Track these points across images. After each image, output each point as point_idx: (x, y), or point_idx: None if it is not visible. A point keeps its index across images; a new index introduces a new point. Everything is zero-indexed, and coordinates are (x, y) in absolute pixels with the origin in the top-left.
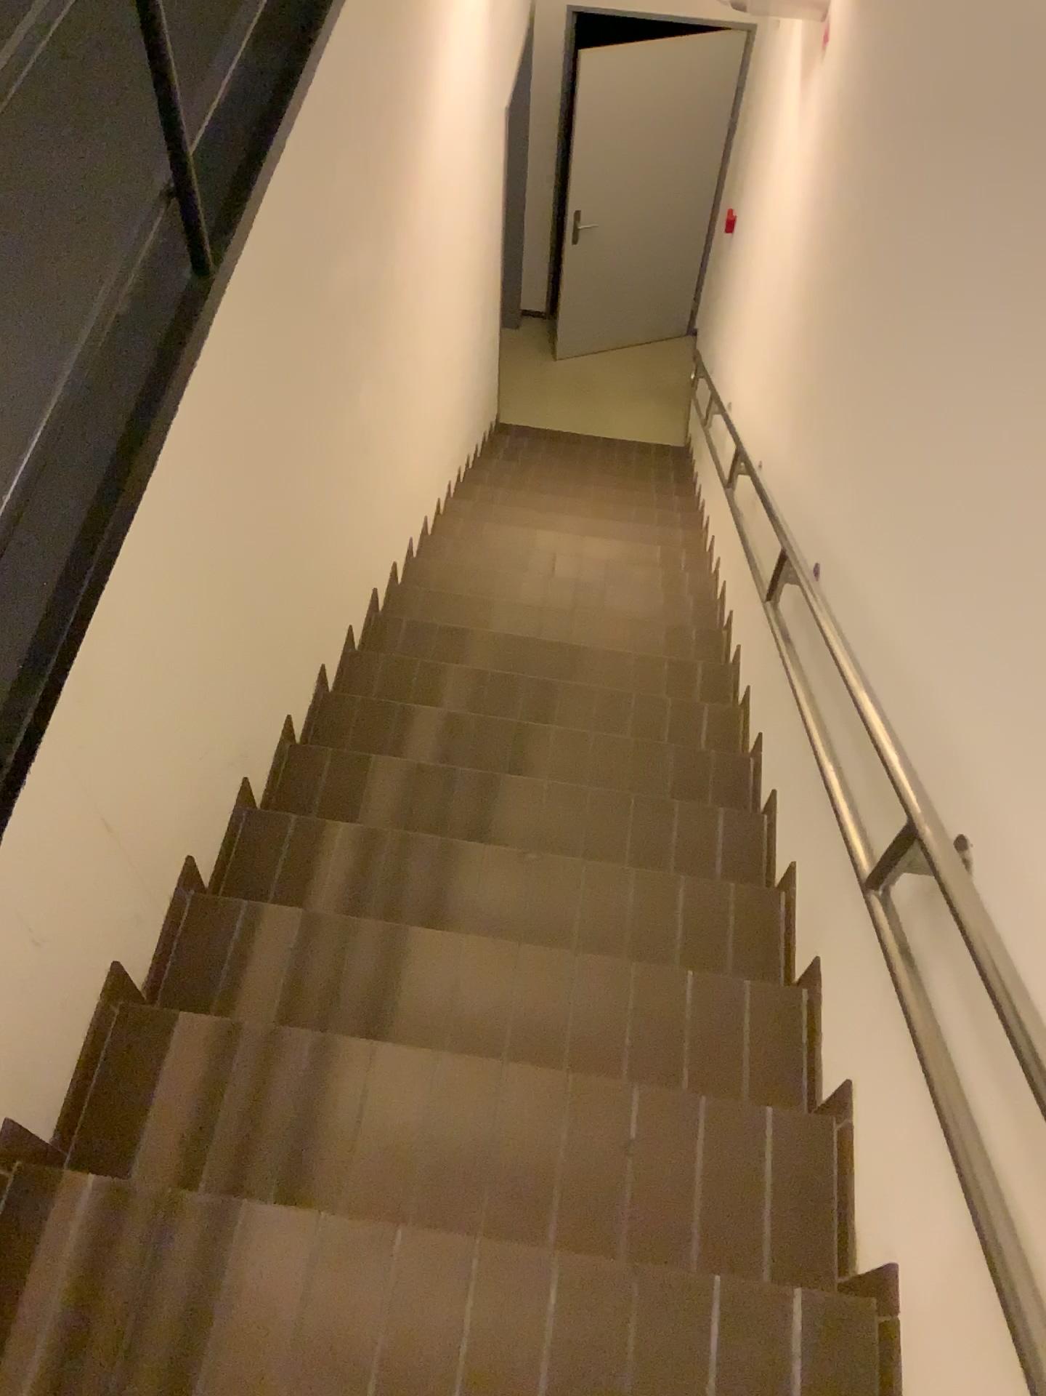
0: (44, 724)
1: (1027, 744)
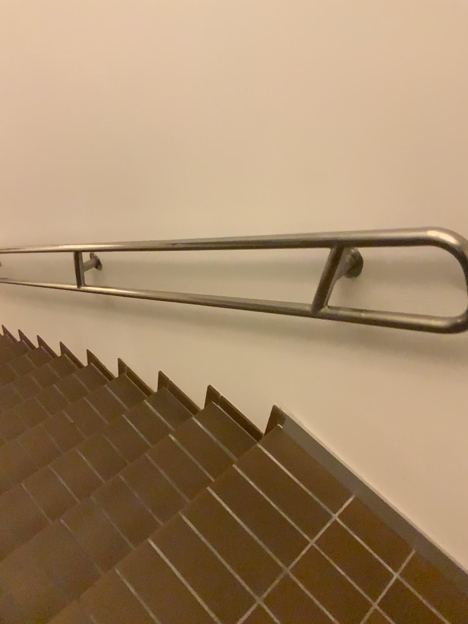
0: None
1: (83, 211)
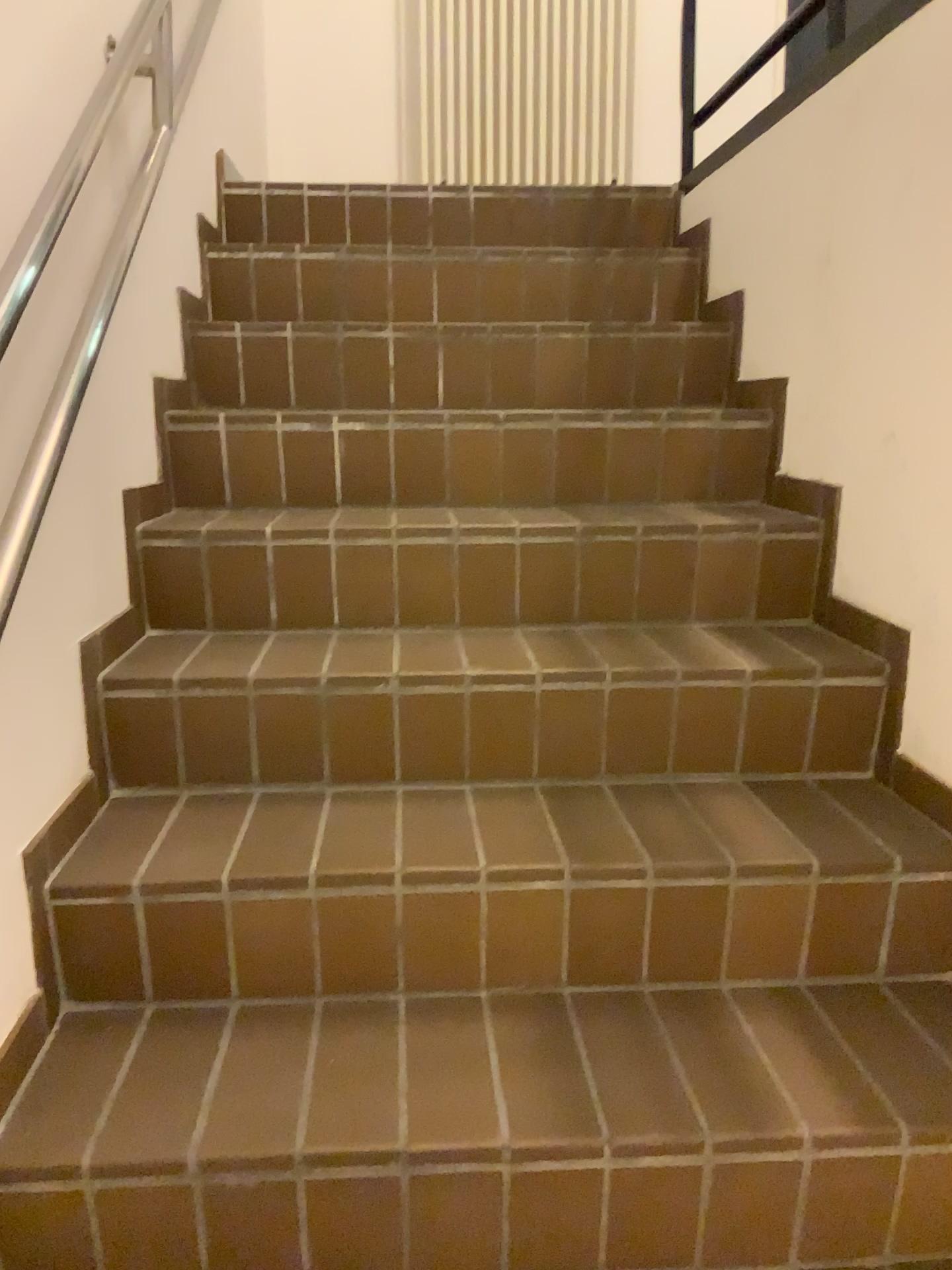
0: (847, 80)
1: None
